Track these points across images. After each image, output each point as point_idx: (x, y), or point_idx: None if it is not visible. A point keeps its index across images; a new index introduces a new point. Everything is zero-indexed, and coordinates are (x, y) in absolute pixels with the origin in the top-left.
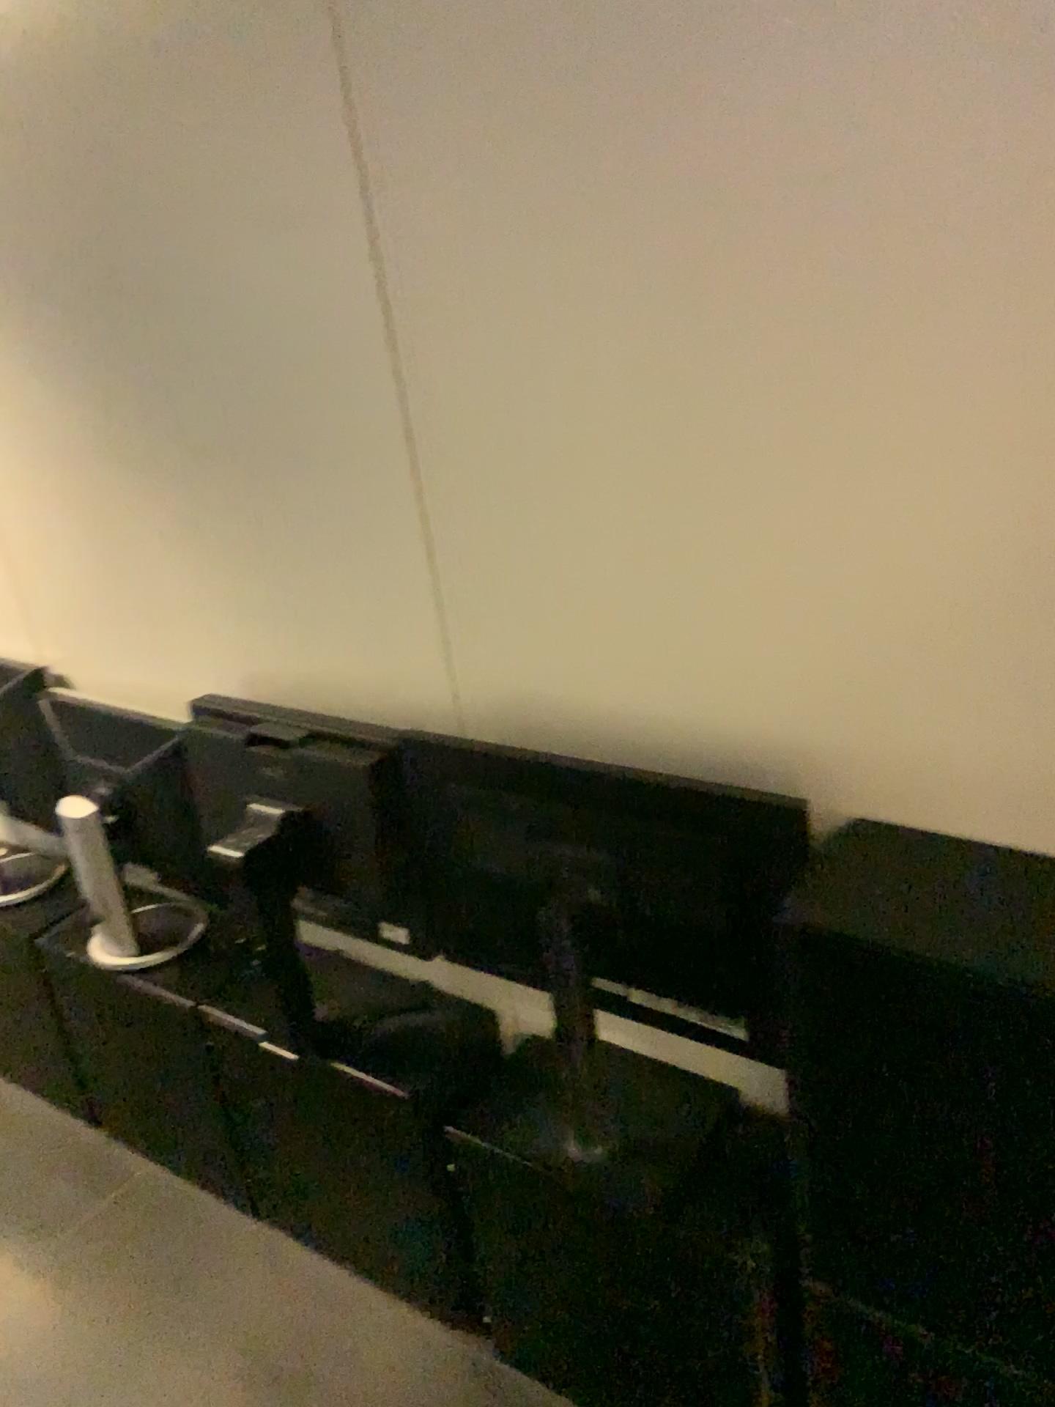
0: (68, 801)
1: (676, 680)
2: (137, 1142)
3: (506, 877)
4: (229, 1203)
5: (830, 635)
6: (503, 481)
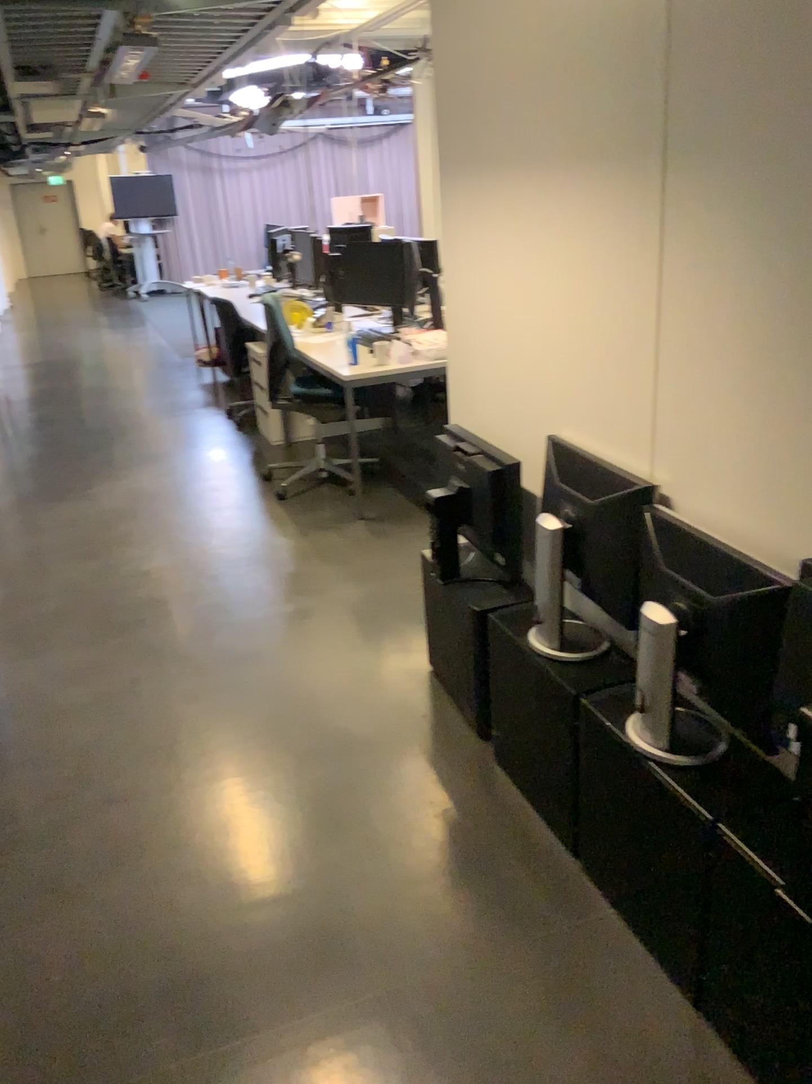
0: (648, 604)
1: None
2: (601, 883)
3: None
4: (670, 979)
5: None
6: None
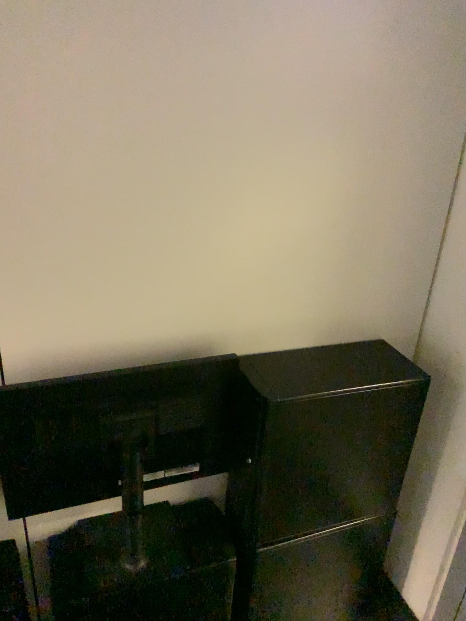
0: None
1: (138, 324)
2: None
3: (64, 453)
4: None
5: (215, 288)
6: (35, 235)
